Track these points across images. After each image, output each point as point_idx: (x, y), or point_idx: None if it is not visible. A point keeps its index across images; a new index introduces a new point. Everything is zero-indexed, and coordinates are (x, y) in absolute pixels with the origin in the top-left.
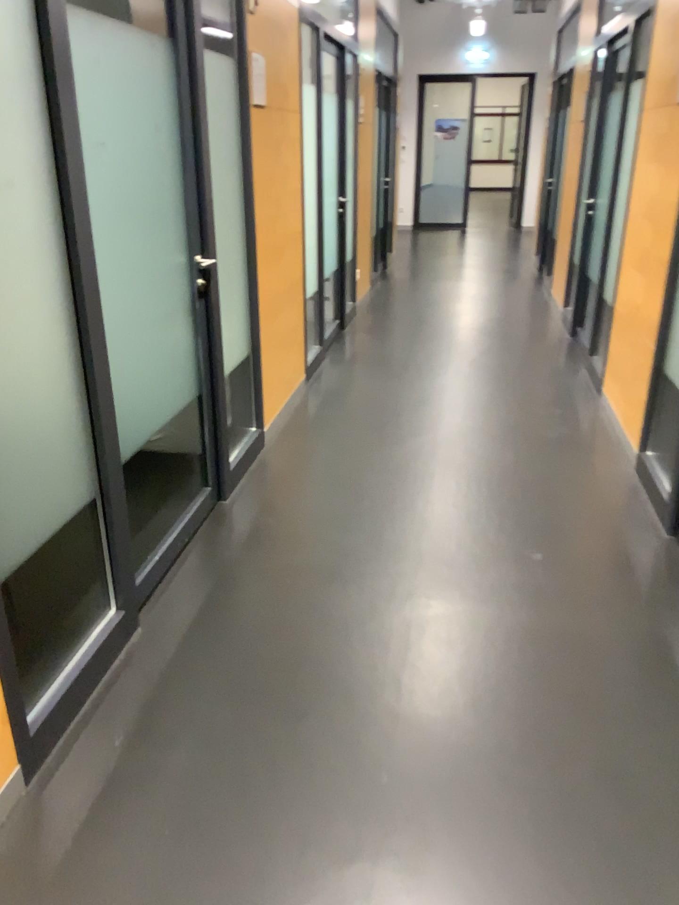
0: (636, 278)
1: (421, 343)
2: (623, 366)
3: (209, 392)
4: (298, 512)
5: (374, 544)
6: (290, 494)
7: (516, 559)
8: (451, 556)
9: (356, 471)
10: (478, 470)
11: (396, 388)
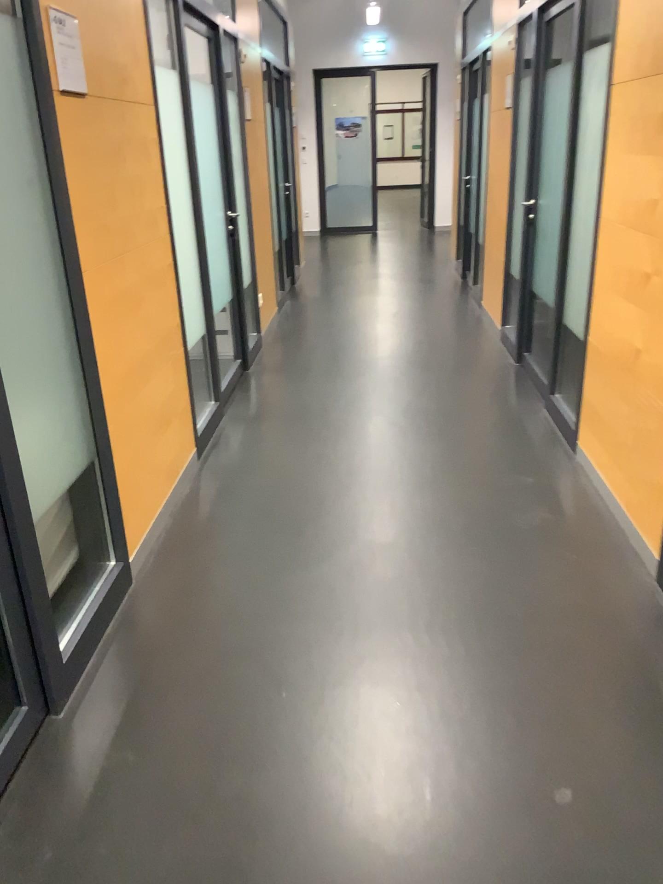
0: (623, 309)
1: (341, 385)
2: (614, 426)
3: (6, 560)
4: (175, 727)
5: (297, 800)
6: (164, 690)
7: (531, 809)
8: (425, 815)
9: (265, 625)
10: (441, 606)
11: (316, 458)
